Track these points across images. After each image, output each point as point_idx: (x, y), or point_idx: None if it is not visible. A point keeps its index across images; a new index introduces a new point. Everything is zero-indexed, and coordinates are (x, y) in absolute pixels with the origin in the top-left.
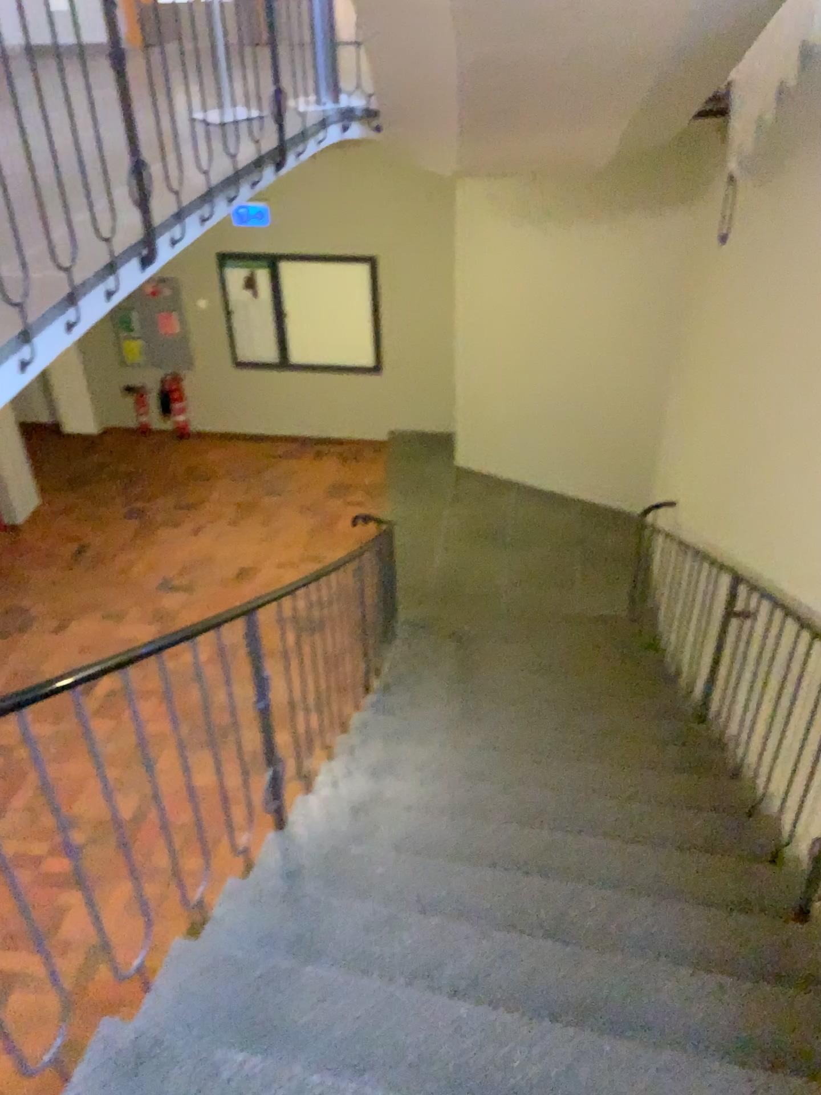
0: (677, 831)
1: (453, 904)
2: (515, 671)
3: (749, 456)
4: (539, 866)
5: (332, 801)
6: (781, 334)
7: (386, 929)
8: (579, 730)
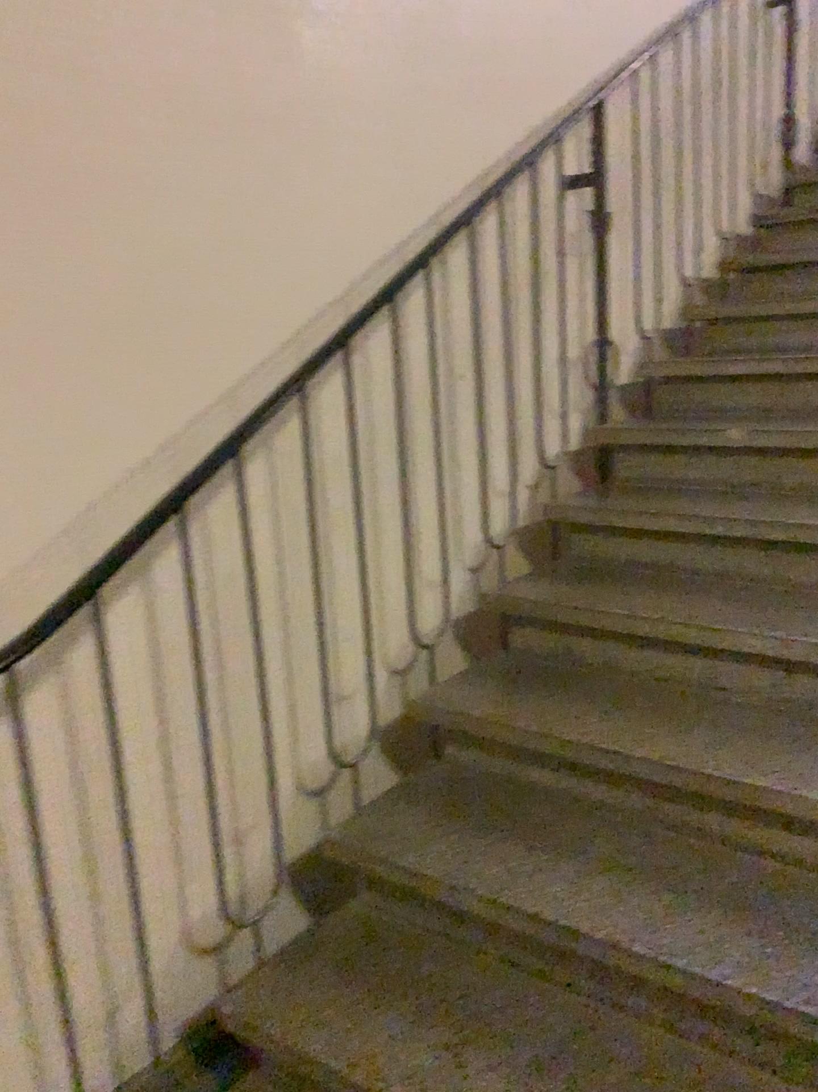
0: None
1: None
2: None
3: None
4: None
5: None
6: None
7: None
8: None
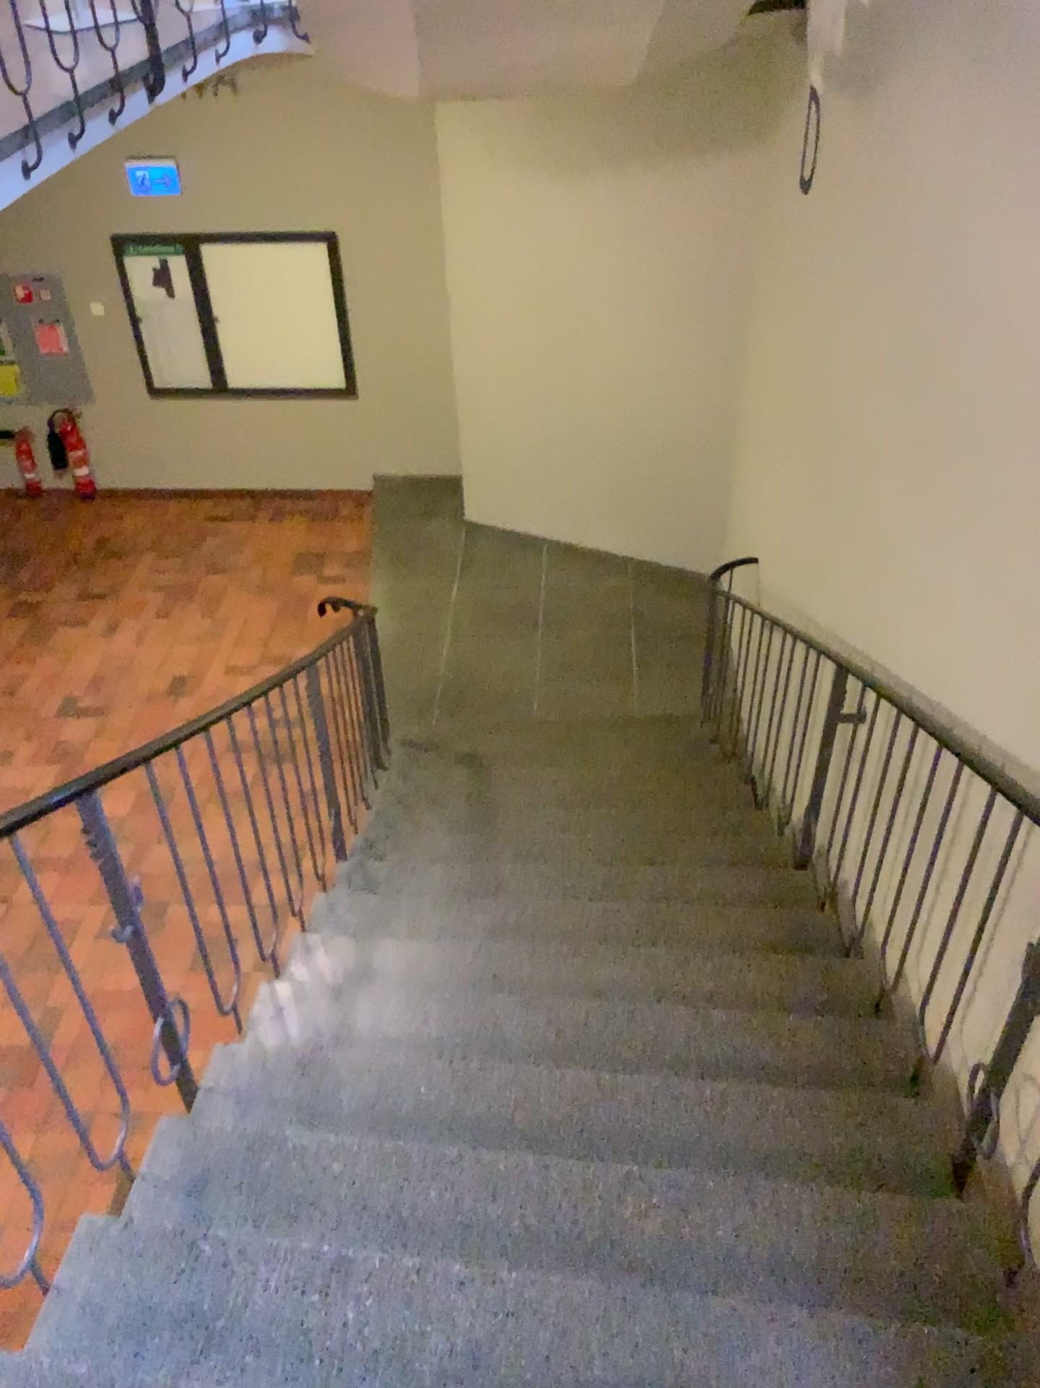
0: (777, 1049)
1: (443, 1218)
2: (550, 808)
3: (858, 491)
4: (578, 1131)
5: (268, 1049)
6: (895, 312)
7: (334, 1280)
8: (638, 894)
